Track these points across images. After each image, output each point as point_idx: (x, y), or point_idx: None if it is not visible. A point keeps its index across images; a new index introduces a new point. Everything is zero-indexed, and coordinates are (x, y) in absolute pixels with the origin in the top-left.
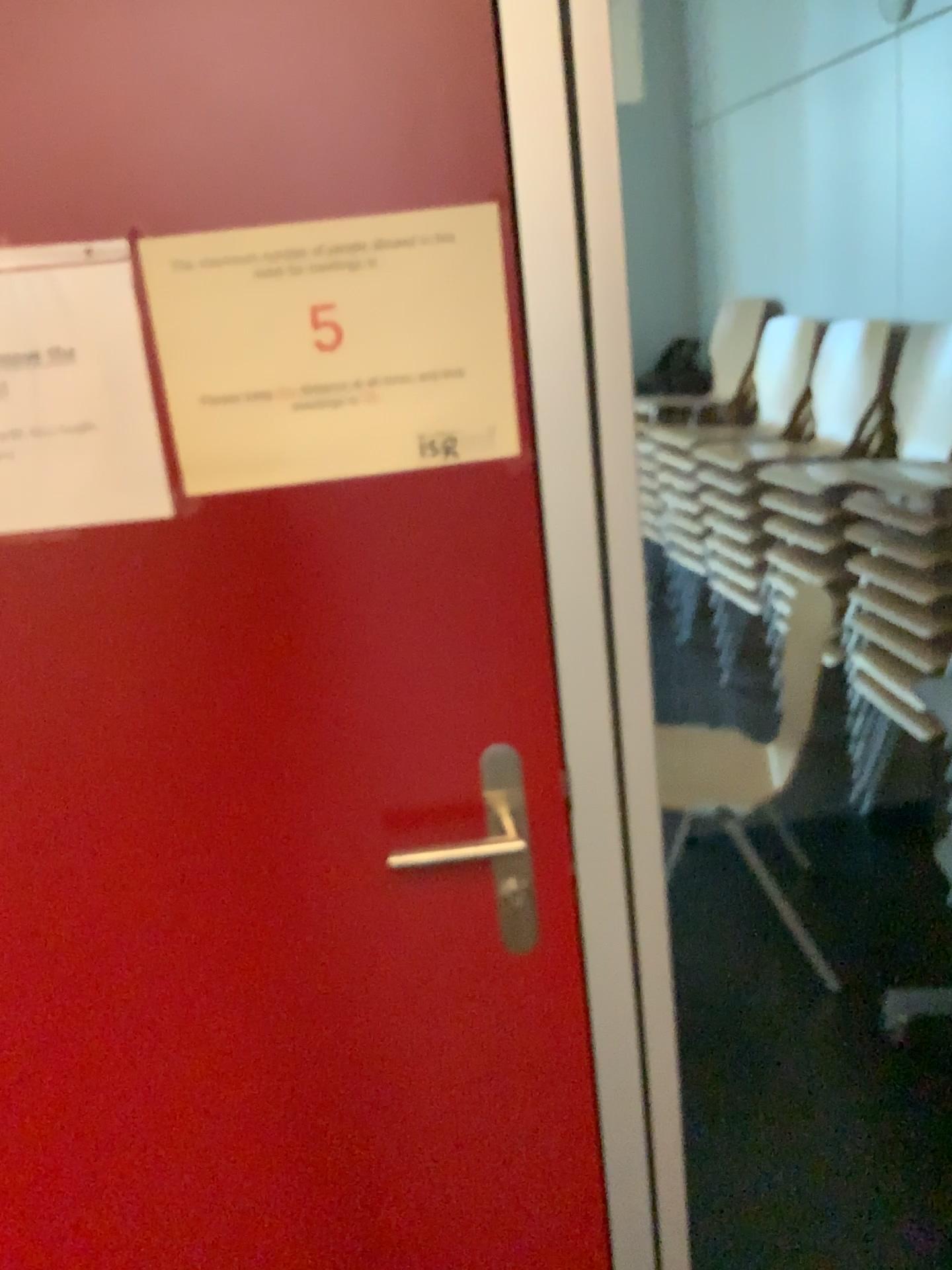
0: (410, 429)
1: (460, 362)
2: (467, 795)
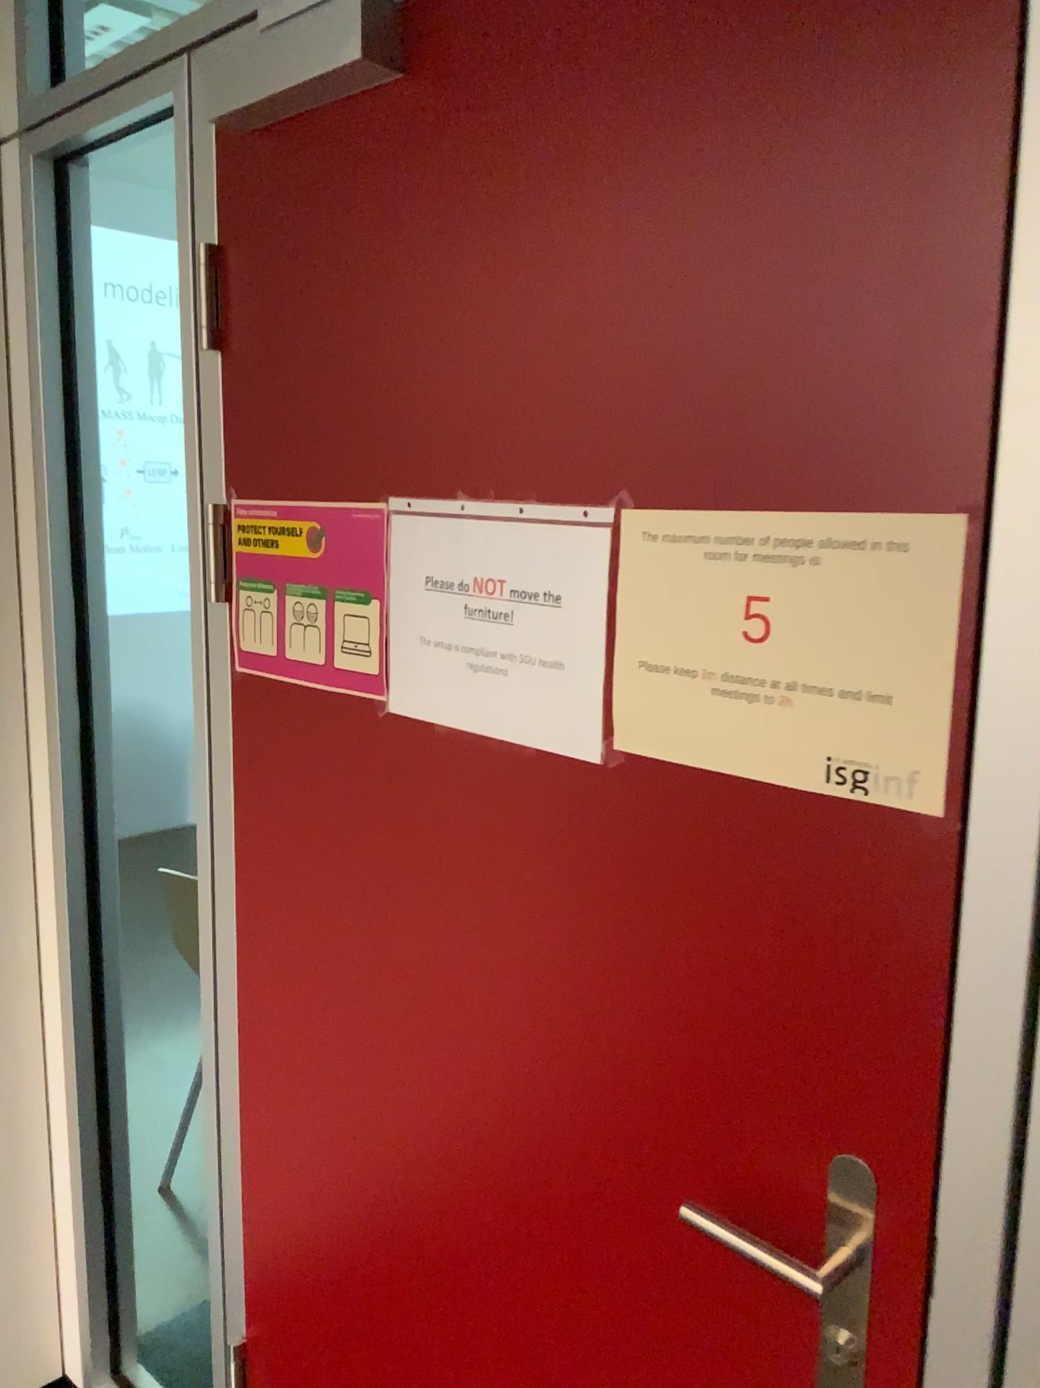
0: (819, 753)
1: (889, 694)
2: (803, 1194)
